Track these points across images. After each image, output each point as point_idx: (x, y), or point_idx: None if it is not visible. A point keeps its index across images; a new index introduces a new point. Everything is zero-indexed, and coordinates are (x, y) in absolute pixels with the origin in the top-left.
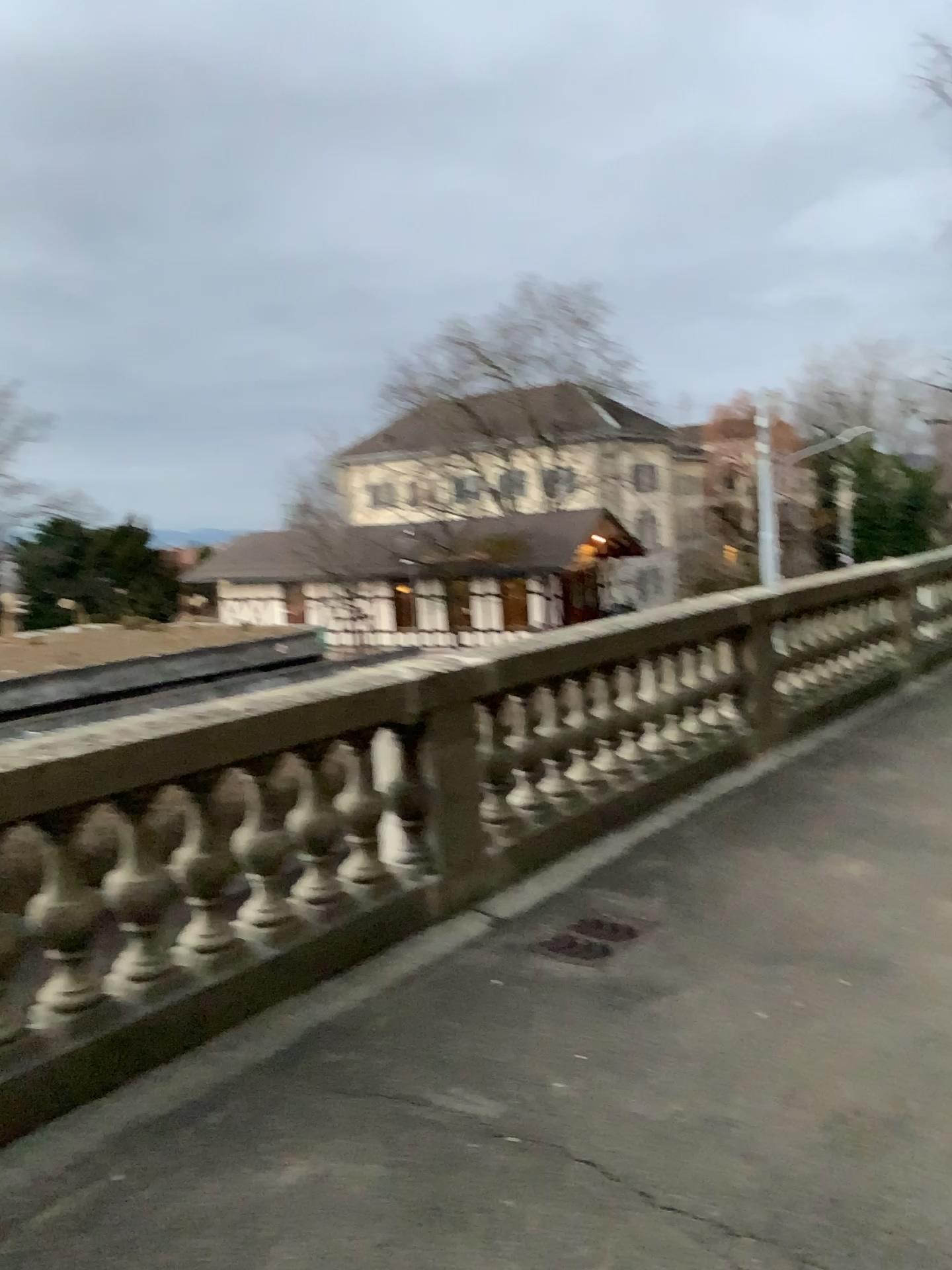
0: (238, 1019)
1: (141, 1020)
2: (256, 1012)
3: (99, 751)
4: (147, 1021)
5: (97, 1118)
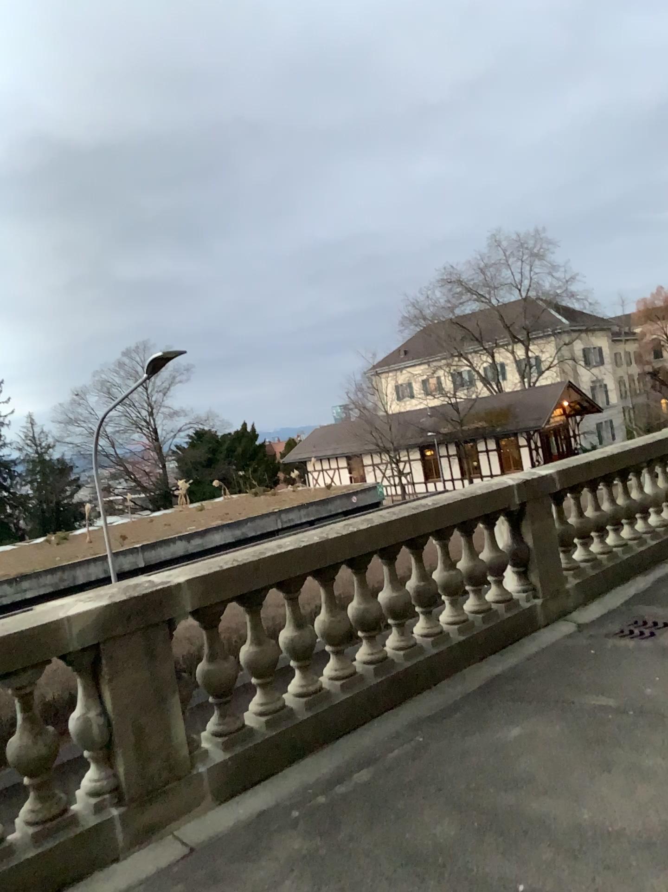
0: (452, 672)
1: (407, 668)
2: (459, 669)
3: (377, 526)
4: (410, 669)
5: (397, 715)
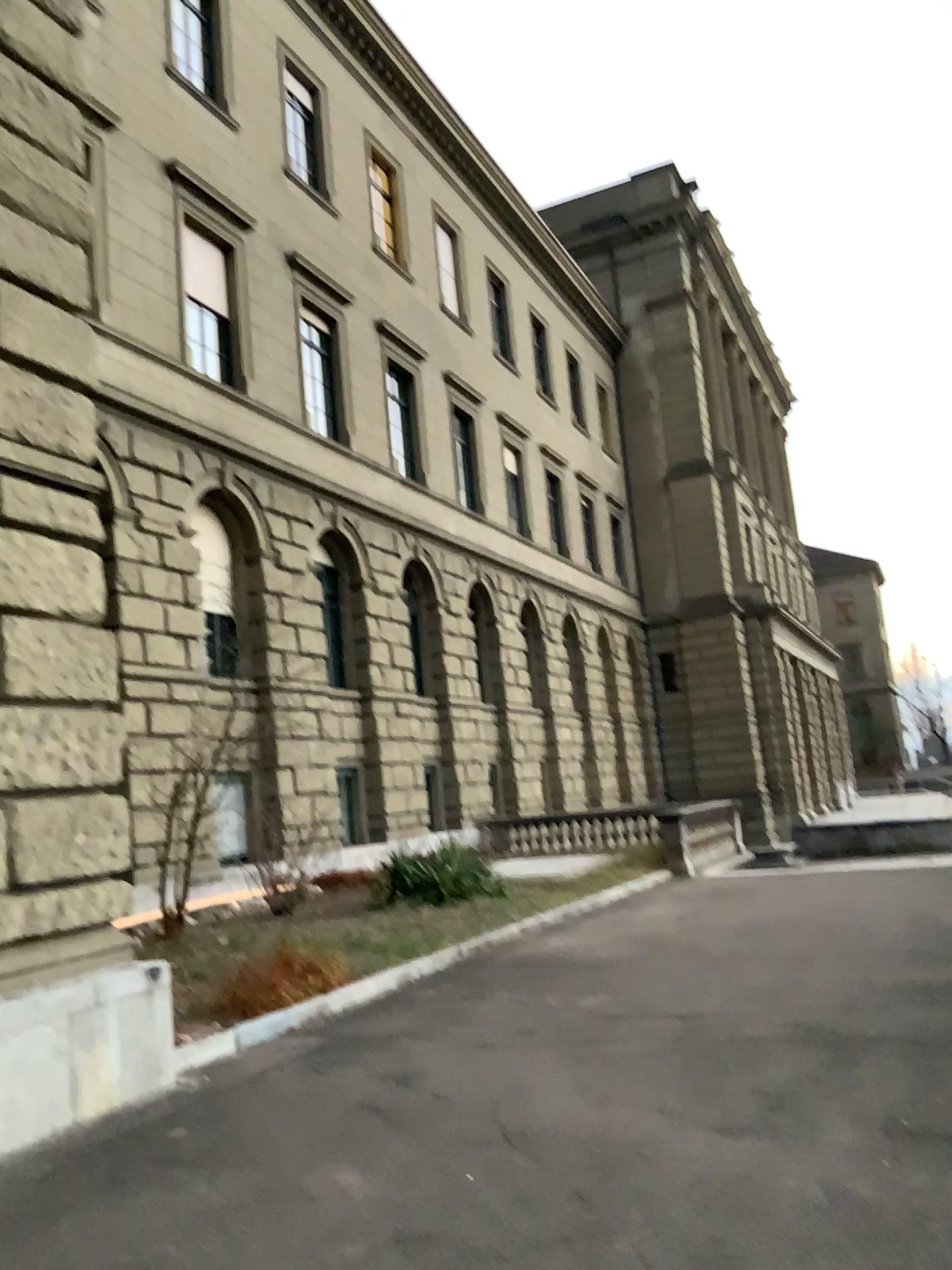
0: None
1: None
2: None
3: None
4: None
5: None
